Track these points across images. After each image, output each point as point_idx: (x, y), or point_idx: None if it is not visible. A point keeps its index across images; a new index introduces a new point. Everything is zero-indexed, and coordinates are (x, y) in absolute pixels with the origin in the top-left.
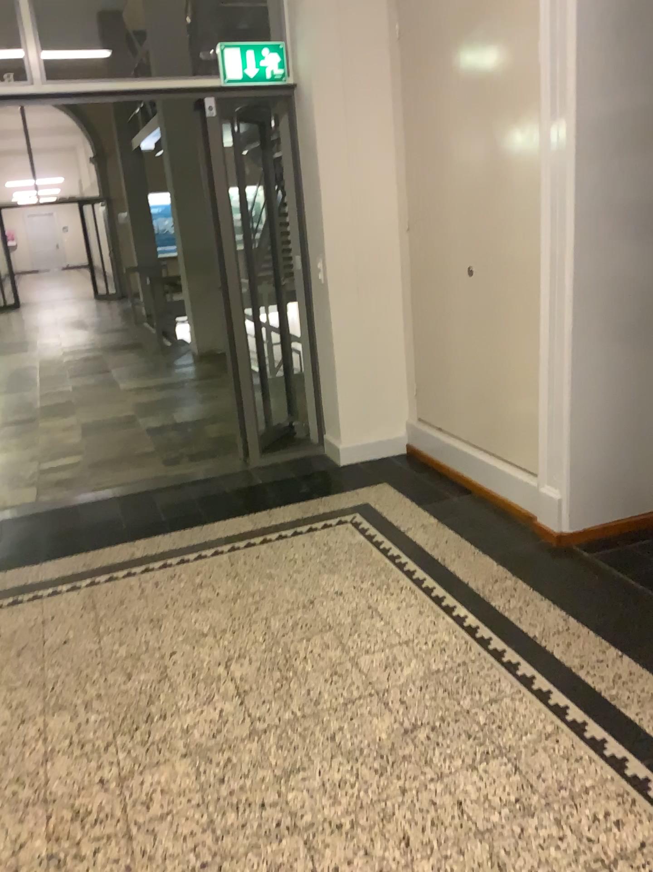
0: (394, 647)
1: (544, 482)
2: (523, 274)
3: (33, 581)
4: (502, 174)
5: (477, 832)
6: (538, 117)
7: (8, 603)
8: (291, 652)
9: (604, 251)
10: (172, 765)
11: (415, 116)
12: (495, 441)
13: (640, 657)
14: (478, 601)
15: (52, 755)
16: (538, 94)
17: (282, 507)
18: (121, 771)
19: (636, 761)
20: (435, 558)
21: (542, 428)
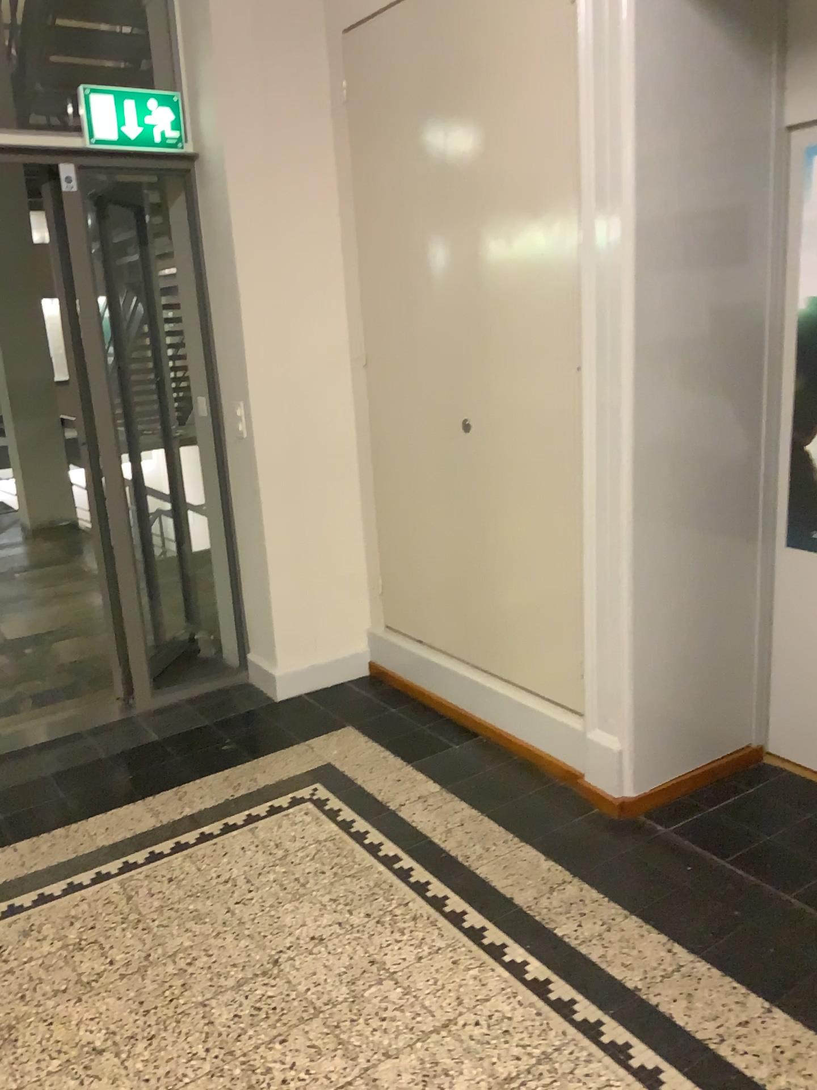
0: (425, 1035)
1: (594, 725)
2: (552, 431)
3: None
4: (516, 292)
5: None
6: (578, 214)
7: None
8: (257, 1072)
9: (674, 402)
10: None
11: (376, 206)
12: (510, 663)
13: (798, 1010)
14: (534, 929)
15: None
16: (579, 182)
17: (197, 780)
18: None
19: None
20: (452, 856)
21: (589, 648)
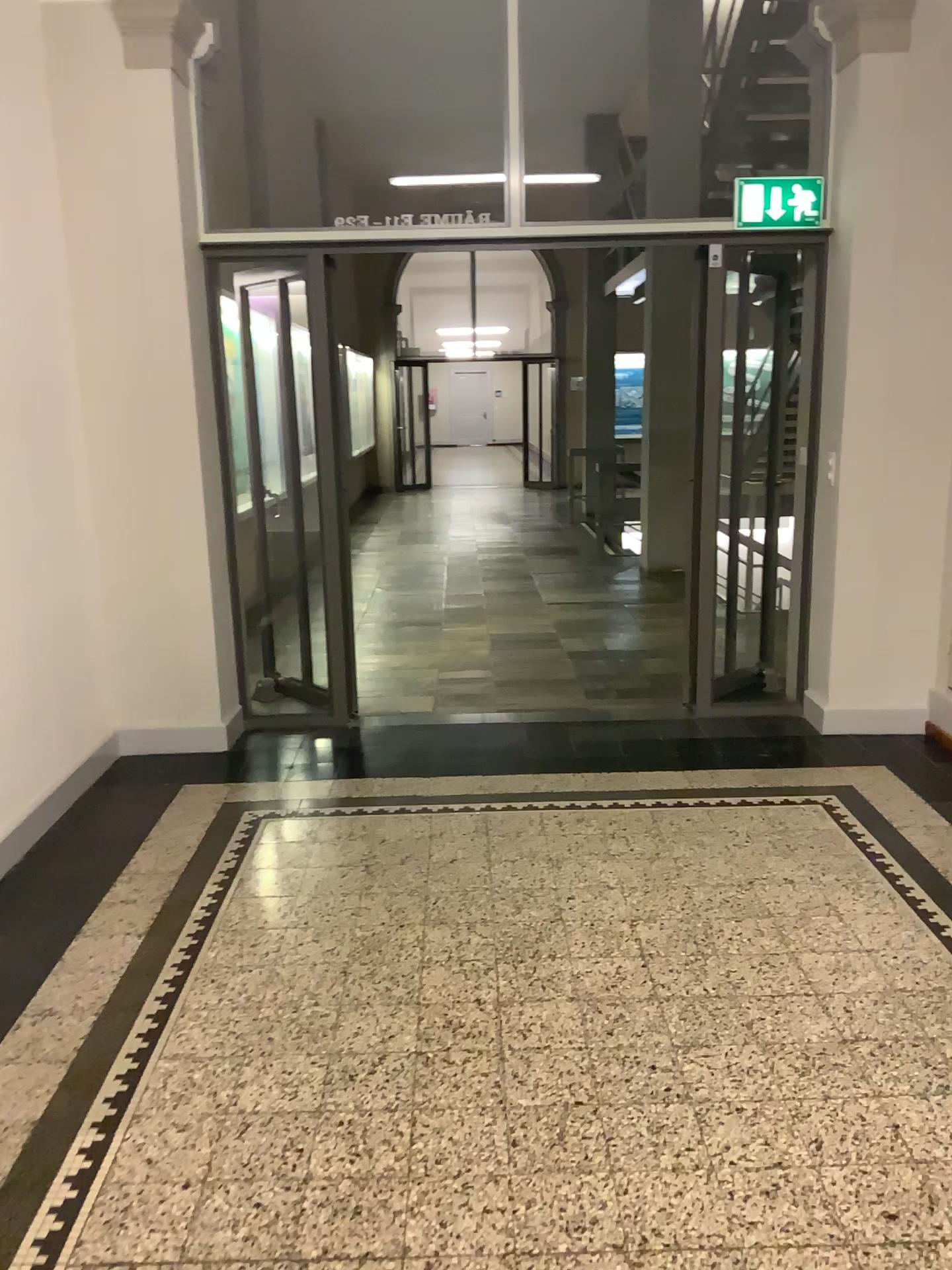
0: (850, 951)
1: None
2: None
3: (424, 794)
4: None
5: (910, 1158)
6: None
7: (394, 812)
8: (714, 928)
9: None
10: (557, 1005)
11: None
12: None
13: None
14: None
15: (429, 964)
16: None
17: (732, 771)
18: (500, 996)
19: None
20: (932, 866)
21: None
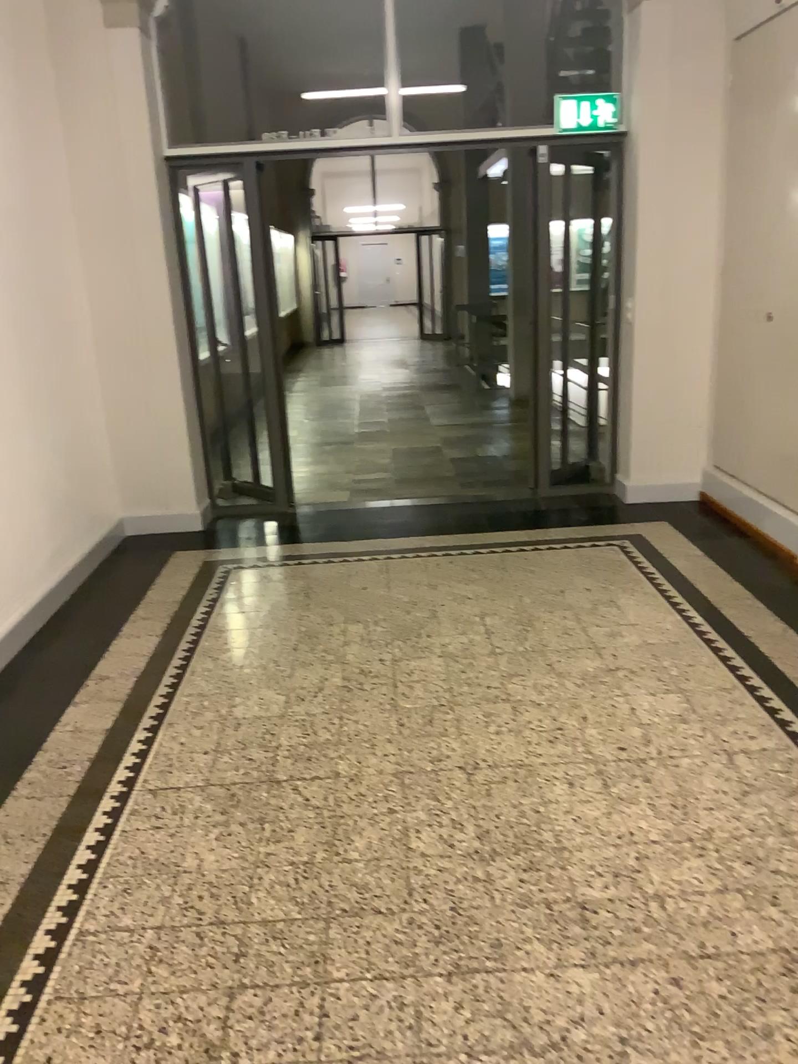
0: (623, 626)
1: None
2: None
3: (344, 549)
4: None
5: (639, 722)
6: None
7: (323, 561)
8: (536, 617)
9: None
10: (431, 660)
11: (739, 165)
12: (775, 486)
13: None
14: (711, 609)
15: (349, 643)
16: None
17: (561, 528)
18: (395, 657)
19: (787, 710)
20: (687, 577)
21: None
